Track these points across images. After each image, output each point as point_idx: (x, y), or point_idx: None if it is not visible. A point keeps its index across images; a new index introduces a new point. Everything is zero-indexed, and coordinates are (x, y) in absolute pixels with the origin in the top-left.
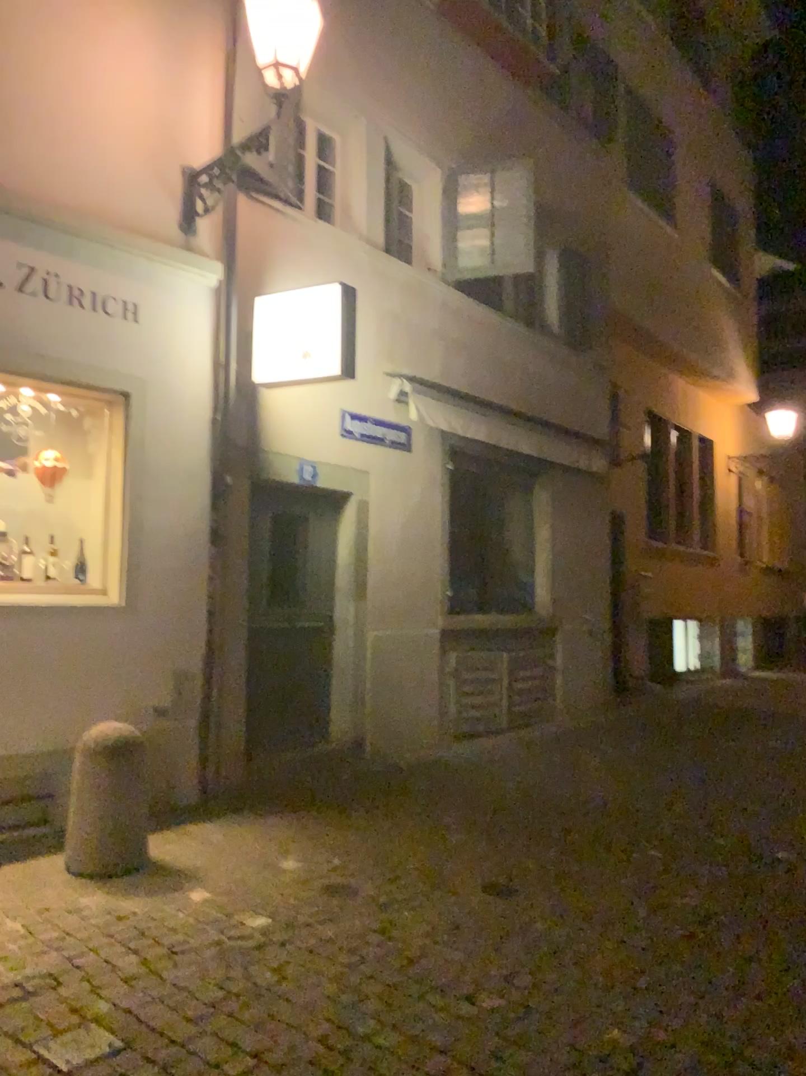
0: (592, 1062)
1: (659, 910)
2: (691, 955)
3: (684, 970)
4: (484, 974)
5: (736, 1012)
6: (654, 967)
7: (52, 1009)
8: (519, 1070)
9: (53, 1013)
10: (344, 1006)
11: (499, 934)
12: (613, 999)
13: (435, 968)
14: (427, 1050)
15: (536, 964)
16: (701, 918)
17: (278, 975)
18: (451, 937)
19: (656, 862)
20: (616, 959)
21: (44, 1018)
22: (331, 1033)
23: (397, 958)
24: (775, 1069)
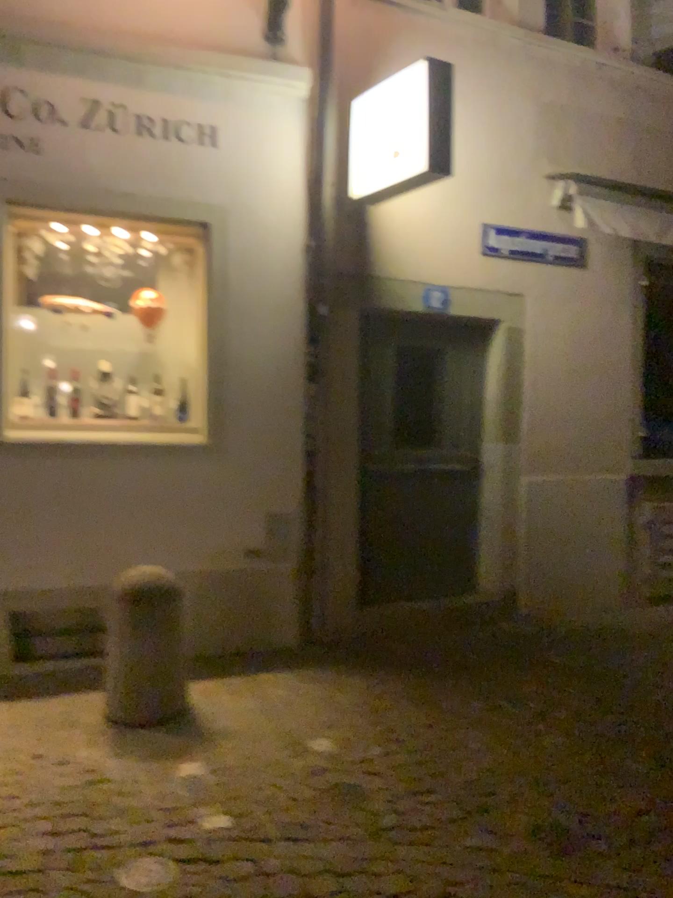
0: None
1: None
2: None
3: None
4: None
5: None
6: None
7: None
8: None
9: None
10: None
11: None
12: None
13: None
14: None
15: None
16: None
17: None
18: None
19: None
20: None
21: None
22: None
23: None
24: None
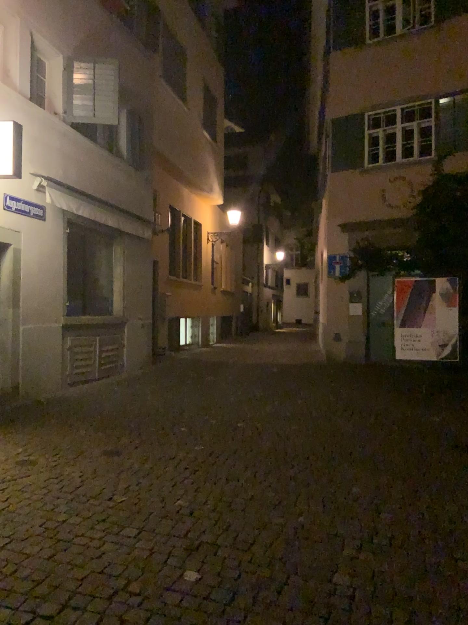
0: (171, 513)
1: (190, 452)
2: (207, 468)
3: (204, 474)
4: (114, 488)
5: (227, 487)
6: (192, 475)
7: None
8: (140, 522)
9: None
10: (48, 510)
11: (118, 471)
12: (176, 489)
13: (89, 489)
14: (95, 521)
15: (138, 480)
16: (209, 453)
17: (7, 502)
18: (93, 475)
19: (185, 433)
20: (175, 474)
21: None
22: (44, 522)
23: (69, 487)
24: (246, 504)
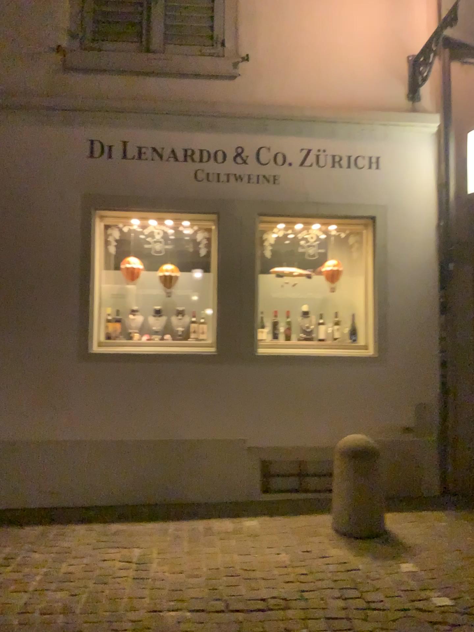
0: None
1: None
2: None
3: None
4: None
5: None
6: None
7: (274, 626)
8: None
9: (273, 629)
10: None
11: None
12: None
13: None
14: None
15: None
16: None
17: None
18: None
19: None
20: None
21: (266, 631)
22: None
23: None
24: None
